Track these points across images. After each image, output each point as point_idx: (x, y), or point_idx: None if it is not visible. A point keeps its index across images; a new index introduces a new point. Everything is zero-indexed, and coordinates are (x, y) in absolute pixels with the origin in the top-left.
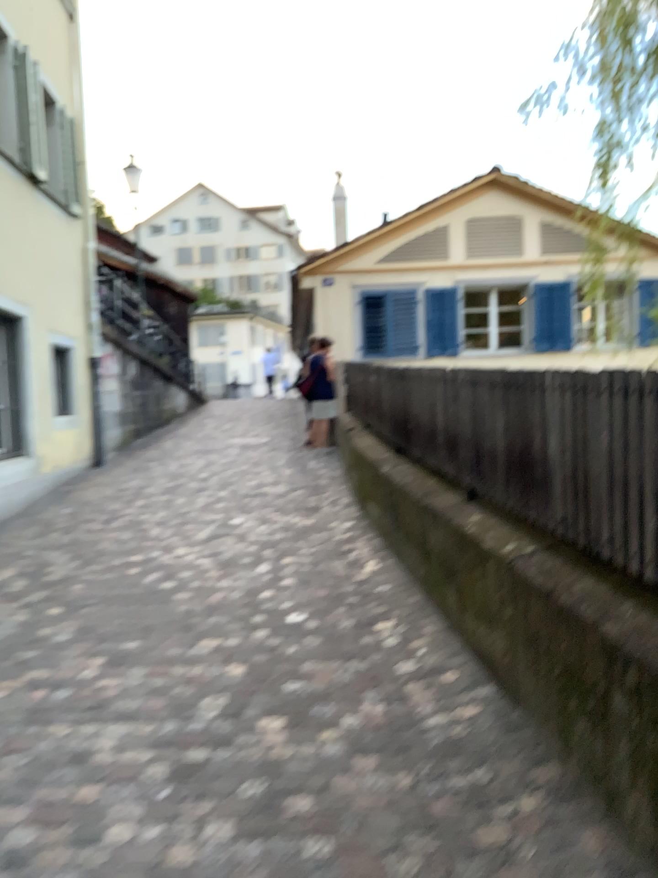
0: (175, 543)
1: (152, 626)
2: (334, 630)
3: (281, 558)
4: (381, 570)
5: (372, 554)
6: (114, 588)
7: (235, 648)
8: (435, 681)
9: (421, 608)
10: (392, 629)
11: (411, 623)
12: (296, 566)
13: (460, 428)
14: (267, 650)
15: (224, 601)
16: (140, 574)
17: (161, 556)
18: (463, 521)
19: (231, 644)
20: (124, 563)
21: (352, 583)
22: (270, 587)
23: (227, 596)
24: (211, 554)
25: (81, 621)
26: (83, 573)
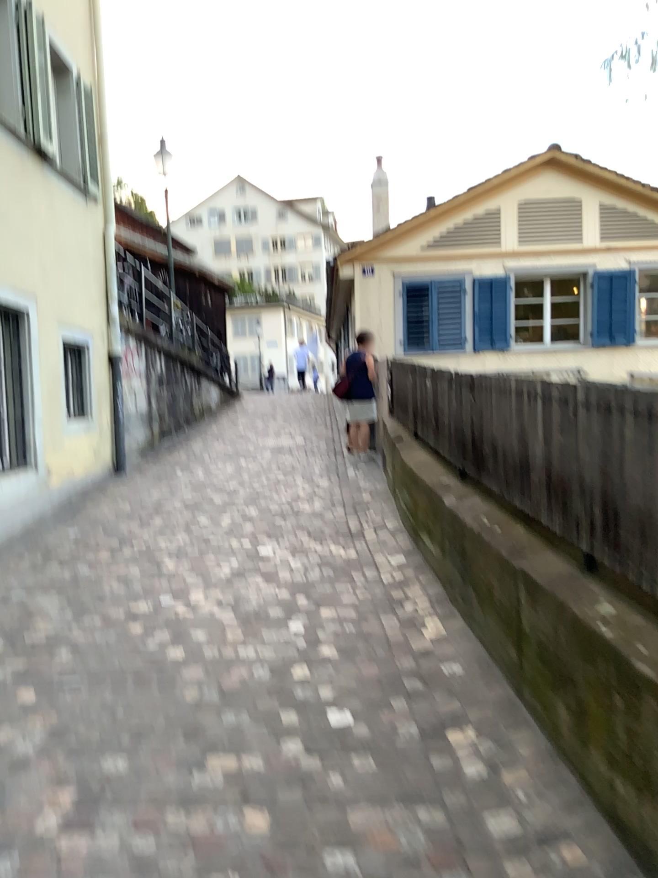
0: (190, 587)
1: (146, 730)
2: (394, 746)
3: (319, 613)
4: (448, 637)
5: (433, 610)
6: (106, 660)
7: (255, 780)
8: (553, 866)
9: (510, 710)
10: (474, 749)
11: (500, 738)
12: (338, 628)
13: (571, 468)
14: (301, 784)
15: (245, 686)
16: (142, 637)
17: (171, 608)
18: (589, 616)
19: (250, 772)
20: (125, 617)
21: (412, 657)
22: (305, 663)
23: (248, 679)
24: (232, 605)
25: (53, 719)
26: (72, 633)
